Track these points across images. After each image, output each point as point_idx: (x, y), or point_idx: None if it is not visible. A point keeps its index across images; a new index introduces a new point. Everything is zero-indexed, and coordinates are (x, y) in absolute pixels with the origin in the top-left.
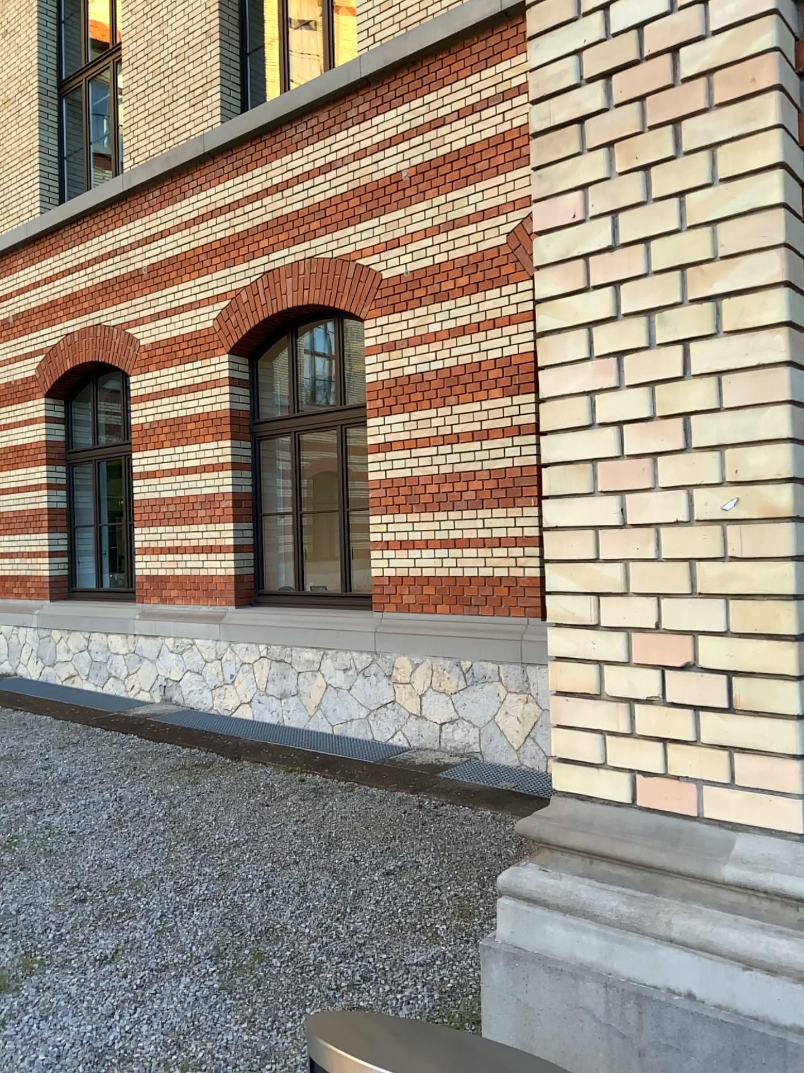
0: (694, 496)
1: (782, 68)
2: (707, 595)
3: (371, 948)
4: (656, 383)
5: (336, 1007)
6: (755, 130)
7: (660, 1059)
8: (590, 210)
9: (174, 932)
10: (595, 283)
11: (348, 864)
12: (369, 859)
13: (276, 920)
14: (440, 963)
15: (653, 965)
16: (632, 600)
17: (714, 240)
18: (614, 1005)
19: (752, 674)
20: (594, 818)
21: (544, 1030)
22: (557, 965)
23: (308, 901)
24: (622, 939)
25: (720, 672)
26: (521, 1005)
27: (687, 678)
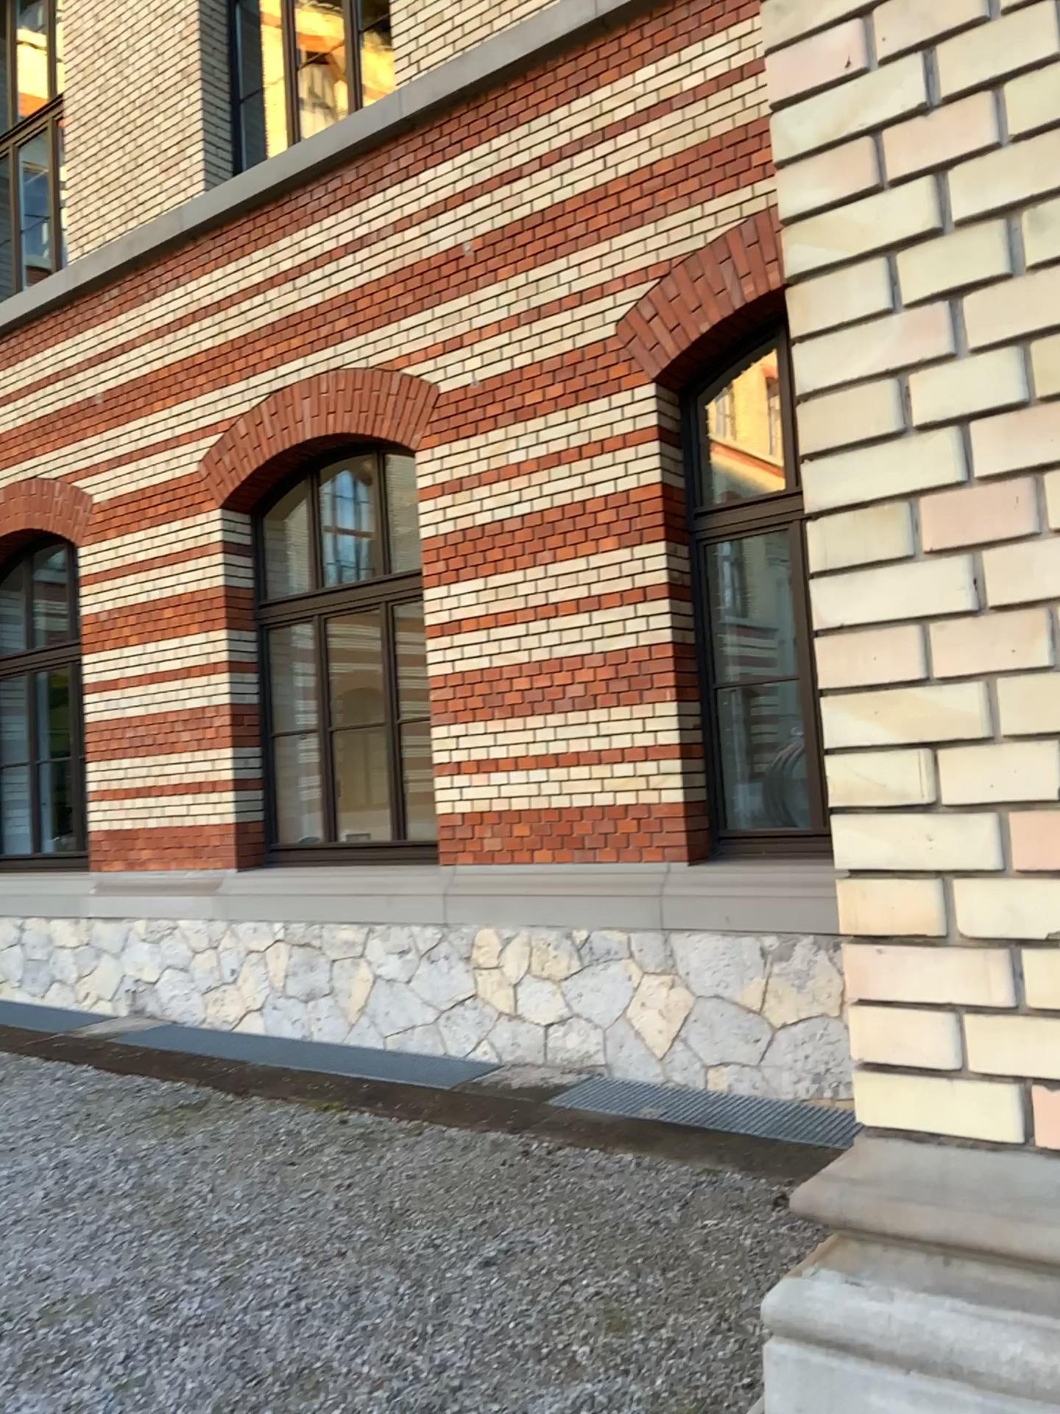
0: None
1: None
2: None
3: (474, 1397)
4: (1031, 341)
5: None
6: None
7: None
8: (880, 50)
9: (147, 1388)
10: (897, 177)
11: (424, 1253)
12: (458, 1242)
13: (316, 1356)
14: None
15: None
16: (1003, 750)
17: None
18: None
19: None
20: (954, 1175)
21: None
22: None
23: (367, 1321)
24: None
25: None
26: None
27: None
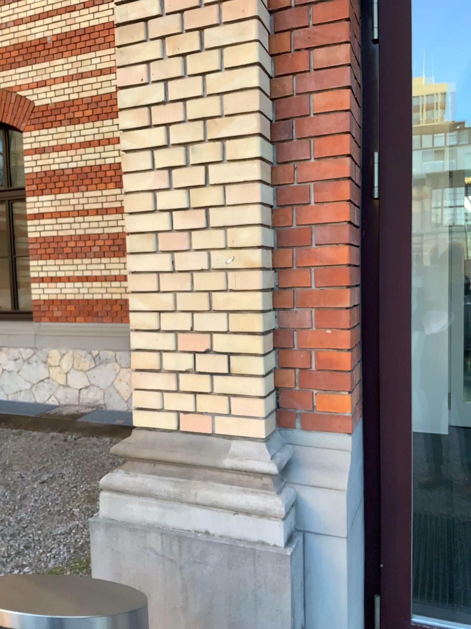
0: (211, 254)
1: (259, 6)
2: (217, 311)
3: (31, 528)
4: (190, 187)
5: (7, 568)
6: (244, 41)
7: (190, 568)
8: (152, 77)
9: None
10: (155, 124)
11: (16, 479)
12: (31, 475)
13: None
14: (75, 531)
15: (187, 518)
16: (177, 314)
17: (222, 104)
18: (166, 543)
19: (241, 354)
20: (156, 440)
21: (127, 563)
22: (135, 525)
23: None
24: (171, 507)
25: (224, 354)
26: (114, 552)
27: (206, 358)
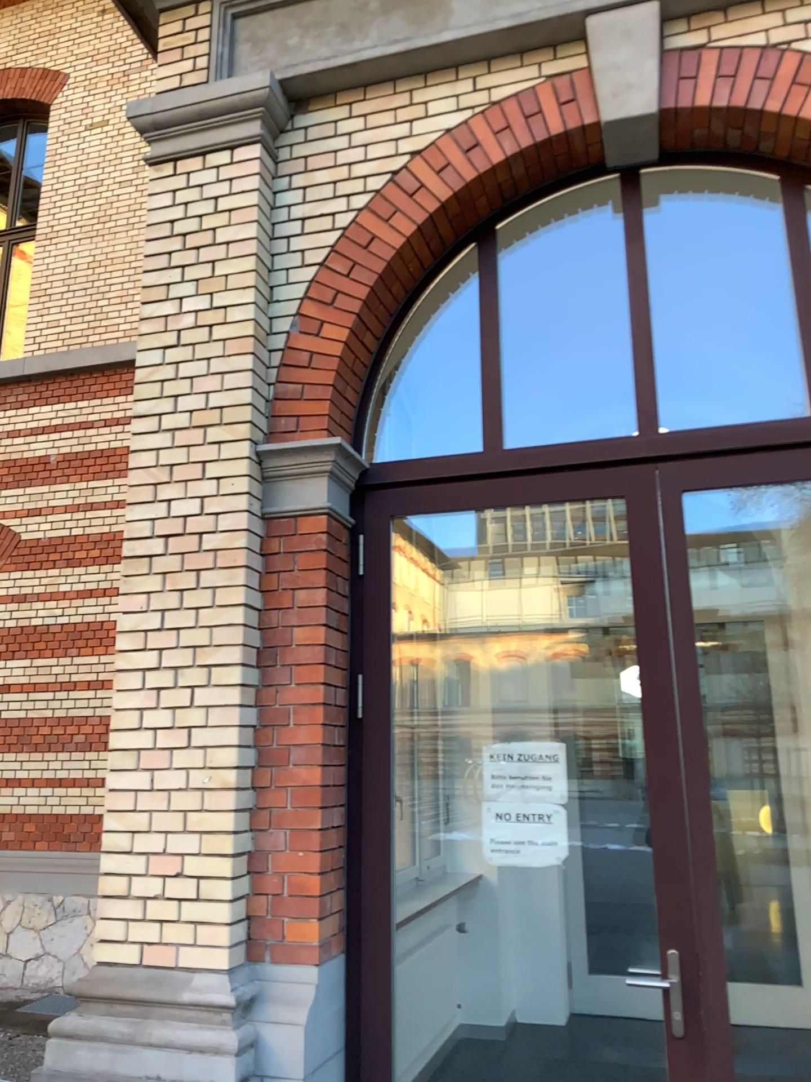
0: (191, 774)
1: (247, 558)
2: (192, 832)
3: None
4: (176, 708)
5: None
6: (233, 585)
7: None
8: (151, 606)
9: None
10: (150, 647)
11: None
12: None
13: None
14: None
15: (139, 1062)
16: (153, 835)
17: (210, 636)
18: None
19: (211, 878)
20: (116, 975)
21: None
22: (82, 1076)
23: None
24: (123, 1051)
25: (195, 877)
26: None
27: (178, 882)
